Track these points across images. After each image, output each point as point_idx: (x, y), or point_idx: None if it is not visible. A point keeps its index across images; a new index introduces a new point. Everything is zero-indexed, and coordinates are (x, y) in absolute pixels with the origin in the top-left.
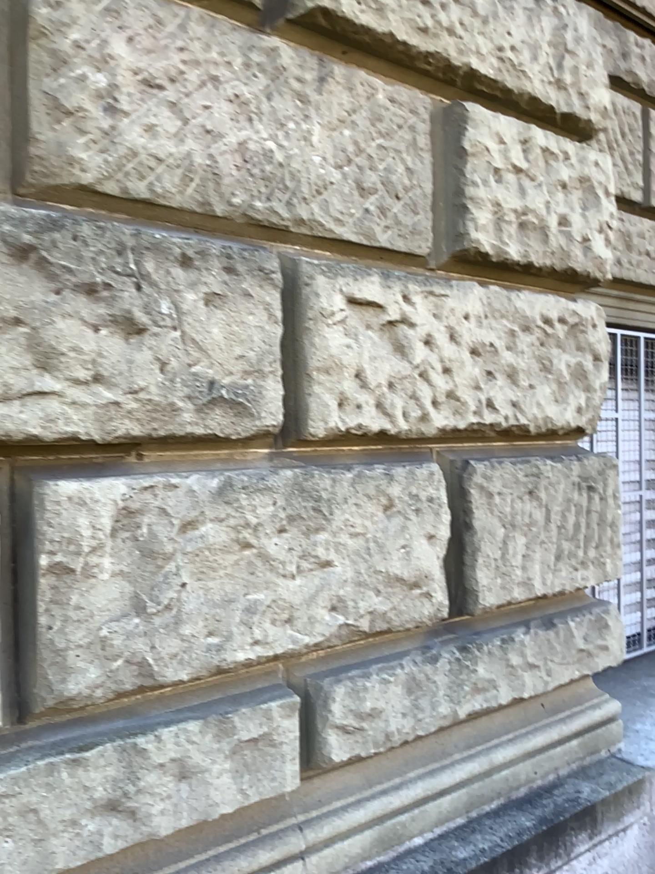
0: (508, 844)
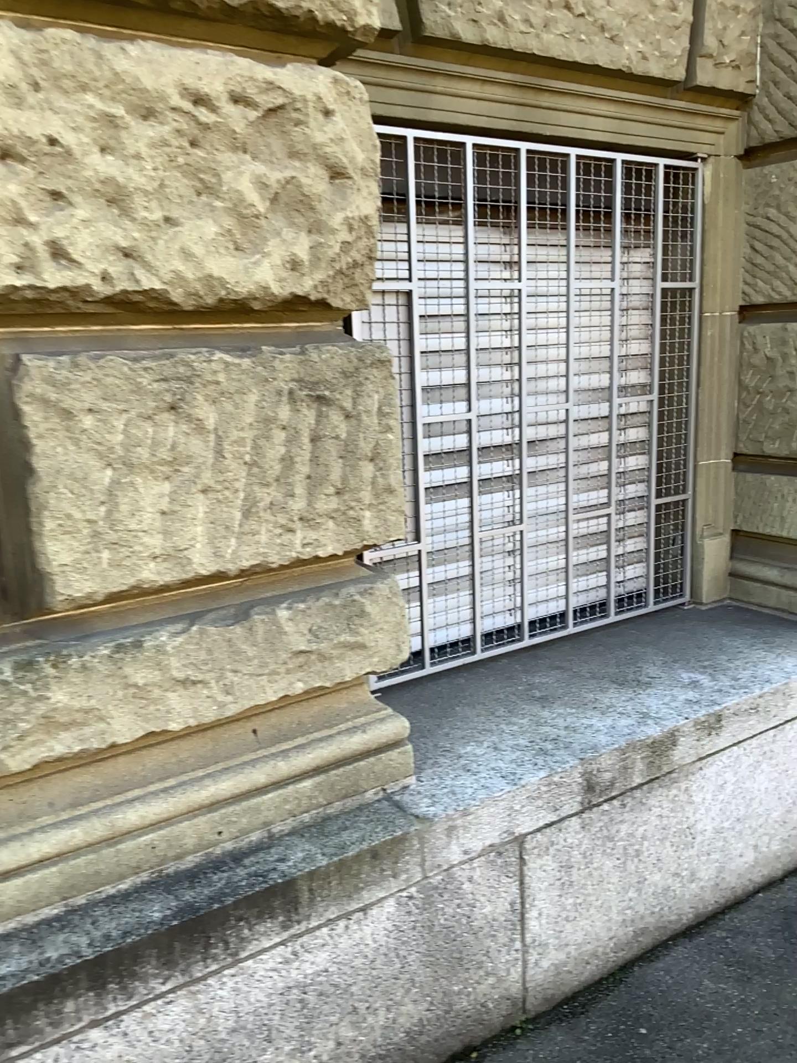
0: (97, 949)
